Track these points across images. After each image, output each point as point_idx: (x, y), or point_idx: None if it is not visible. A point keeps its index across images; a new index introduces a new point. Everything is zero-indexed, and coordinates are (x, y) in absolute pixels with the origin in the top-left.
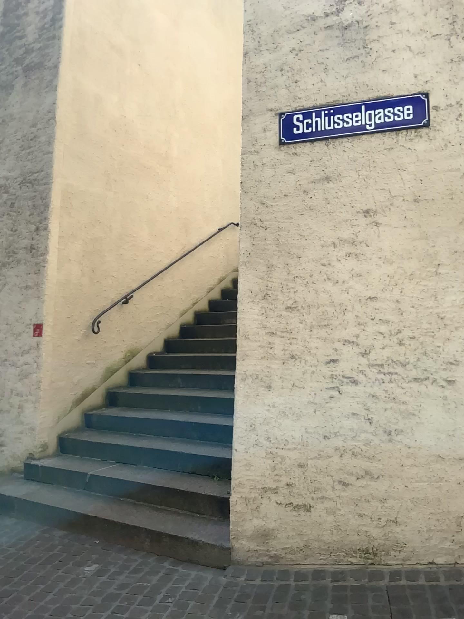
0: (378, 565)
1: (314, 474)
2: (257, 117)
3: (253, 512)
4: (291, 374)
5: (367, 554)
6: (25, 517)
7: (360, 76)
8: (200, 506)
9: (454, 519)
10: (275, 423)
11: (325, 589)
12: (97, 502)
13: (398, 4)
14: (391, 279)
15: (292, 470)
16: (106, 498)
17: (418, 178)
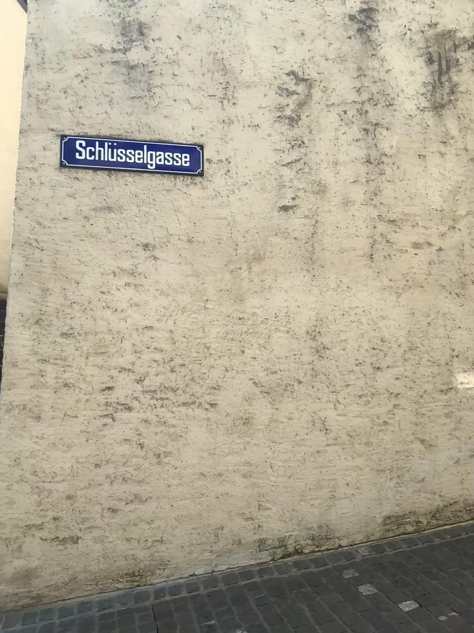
0: (144, 586)
1: (83, 504)
2: (36, 134)
3: (12, 554)
4: (63, 402)
5: (133, 578)
6: None
7: (144, 116)
8: None
9: (212, 531)
10: (43, 455)
11: (91, 620)
12: None
13: (180, 60)
14: (165, 310)
15: (59, 502)
16: None
17: (192, 220)
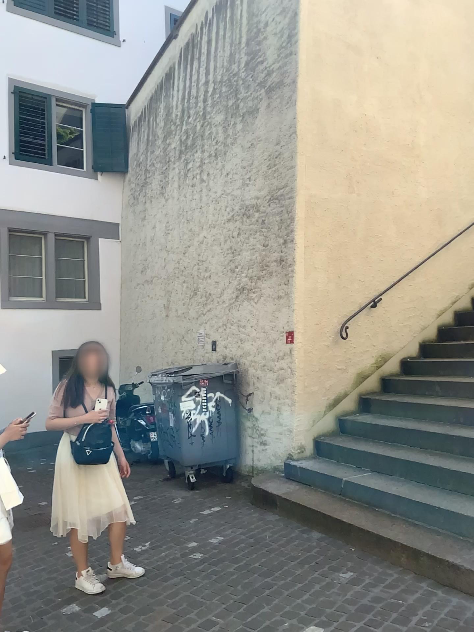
0: None
1: None
2: None
3: None
4: None
5: None
6: (286, 515)
7: None
8: (462, 528)
9: None
10: None
11: None
12: (352, 509)
13: None
14: None
15: None
16: (360, 506)
17: None
